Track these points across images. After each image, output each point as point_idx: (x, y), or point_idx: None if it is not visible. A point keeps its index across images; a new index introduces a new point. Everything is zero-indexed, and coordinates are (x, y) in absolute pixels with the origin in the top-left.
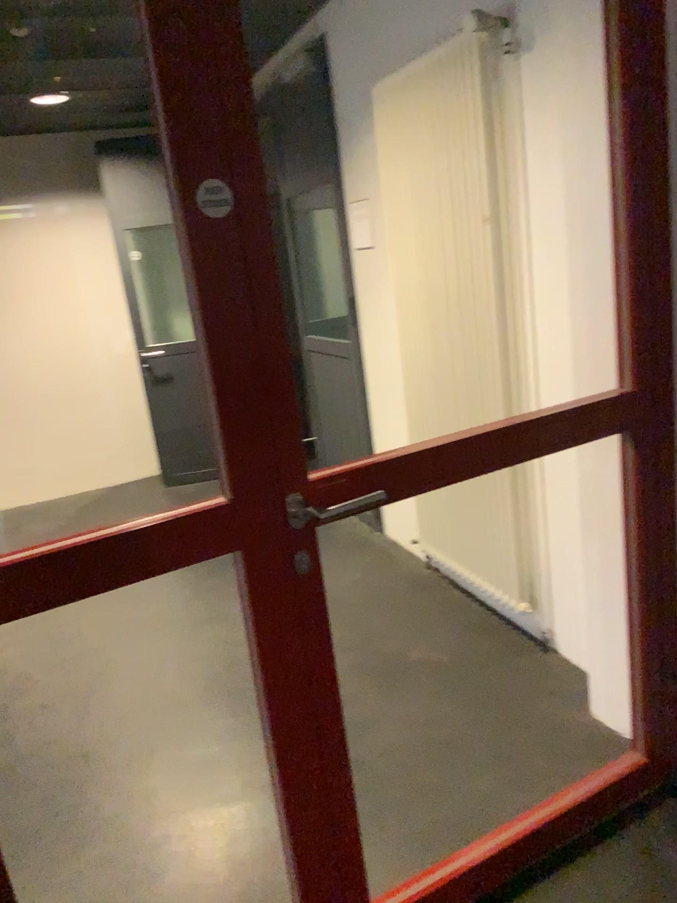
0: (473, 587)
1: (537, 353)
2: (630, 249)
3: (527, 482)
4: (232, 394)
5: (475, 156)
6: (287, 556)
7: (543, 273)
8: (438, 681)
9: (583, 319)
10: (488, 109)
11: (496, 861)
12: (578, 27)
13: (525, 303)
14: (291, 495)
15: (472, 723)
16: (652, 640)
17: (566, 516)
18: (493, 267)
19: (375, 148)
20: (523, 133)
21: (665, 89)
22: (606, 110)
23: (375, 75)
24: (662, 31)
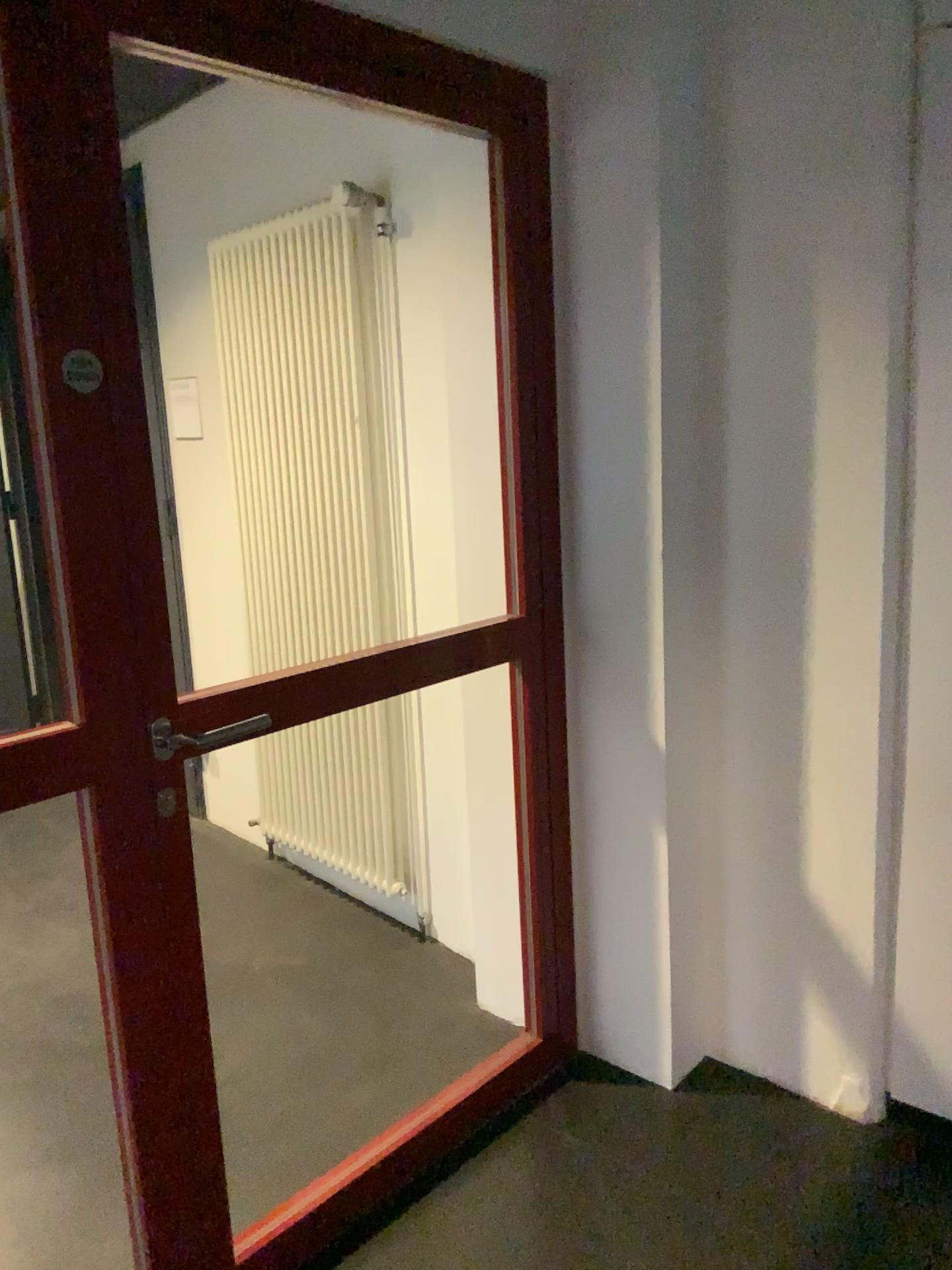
0: (331, 873)
1: (414, 577)
2: (520, 465)
3: (401, 733)
4: (95, 596)
5: (343, 343)
6: (150, 792)
7: (422, 485)
8: (291, 989)
9: (469, 538)
10: (361, 291)
11: (379, 1170)
12: (463, 222)
13: (401, 518)
14: (156, 720)
15: (338, 1033)
16: (545, 897)
17: (448, 769)
18: (364, 474)
19: (209, 315)
20: (401, 324)
21: (553, 305)
22: (495, 316)
23: (215, 228)
24: (549, 247)
